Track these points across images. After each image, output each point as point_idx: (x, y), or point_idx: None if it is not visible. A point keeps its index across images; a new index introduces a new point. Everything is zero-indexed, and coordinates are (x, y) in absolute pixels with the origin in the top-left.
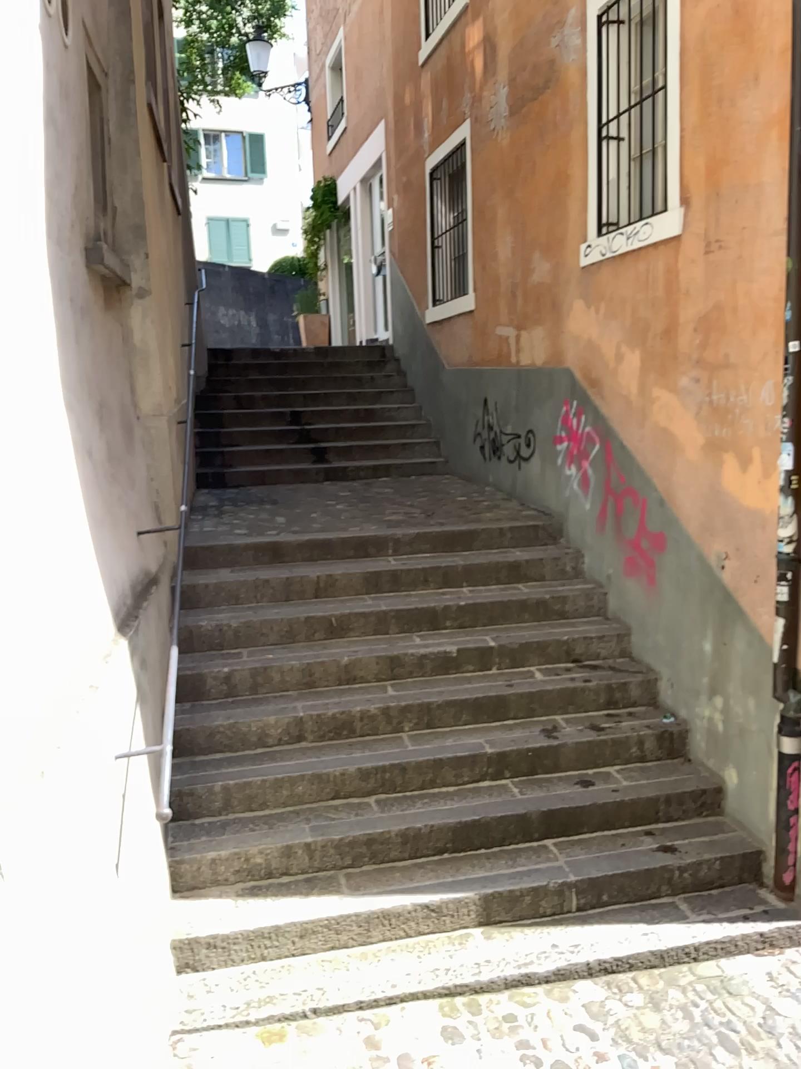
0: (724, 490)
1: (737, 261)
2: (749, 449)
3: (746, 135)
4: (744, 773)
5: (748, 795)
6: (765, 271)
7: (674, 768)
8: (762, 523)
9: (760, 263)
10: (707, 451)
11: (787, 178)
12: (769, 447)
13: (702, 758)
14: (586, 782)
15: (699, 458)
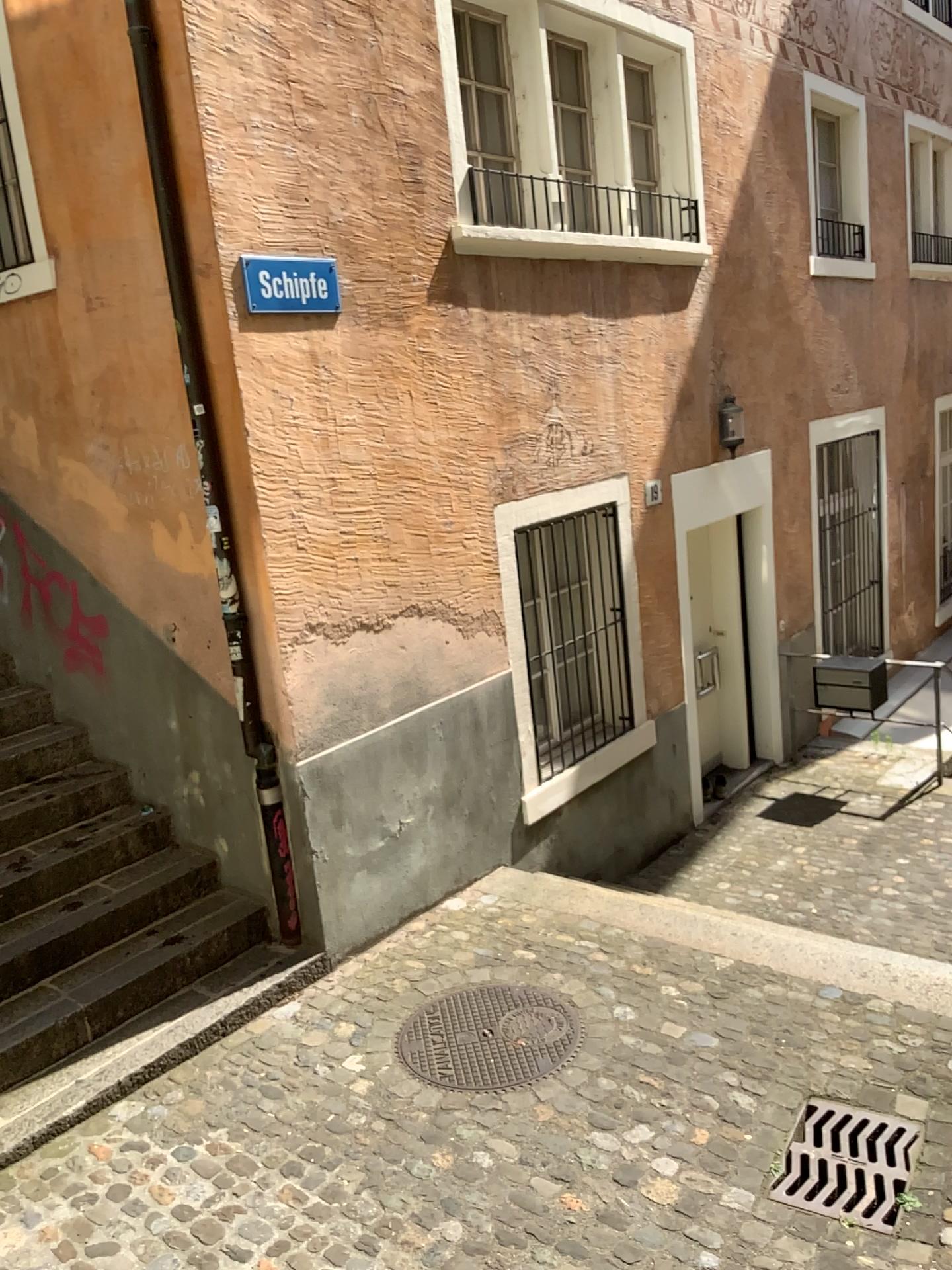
0: (156, 560)
1: (123, 321)
2: (174, 516)
3: (107, 188)
4: (233, 840)
5: (241, 860)
6: (154, 332)
7: (162, 859)
8: (202, 589)
9: (148, 325)
10: (130, 522)
11: (157, 237)
12: (193, 511)
13: (189, 840)
14: (73, 904)
15: (123, 530)
